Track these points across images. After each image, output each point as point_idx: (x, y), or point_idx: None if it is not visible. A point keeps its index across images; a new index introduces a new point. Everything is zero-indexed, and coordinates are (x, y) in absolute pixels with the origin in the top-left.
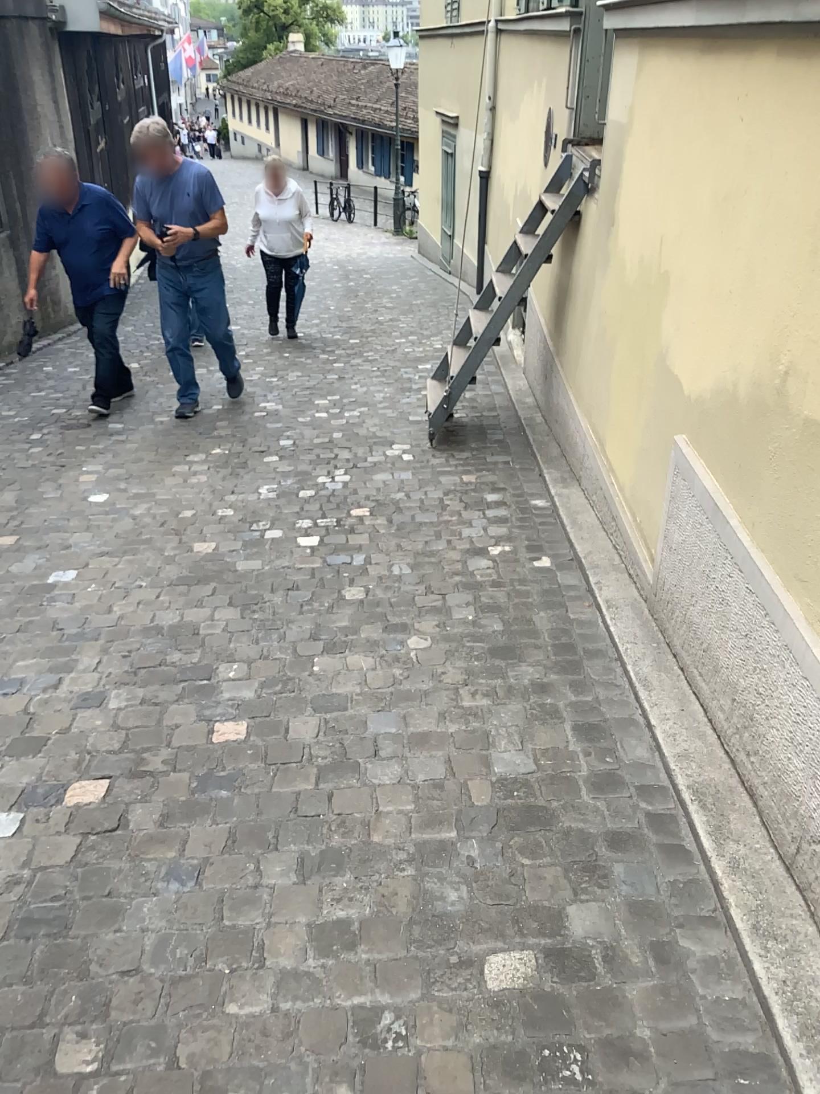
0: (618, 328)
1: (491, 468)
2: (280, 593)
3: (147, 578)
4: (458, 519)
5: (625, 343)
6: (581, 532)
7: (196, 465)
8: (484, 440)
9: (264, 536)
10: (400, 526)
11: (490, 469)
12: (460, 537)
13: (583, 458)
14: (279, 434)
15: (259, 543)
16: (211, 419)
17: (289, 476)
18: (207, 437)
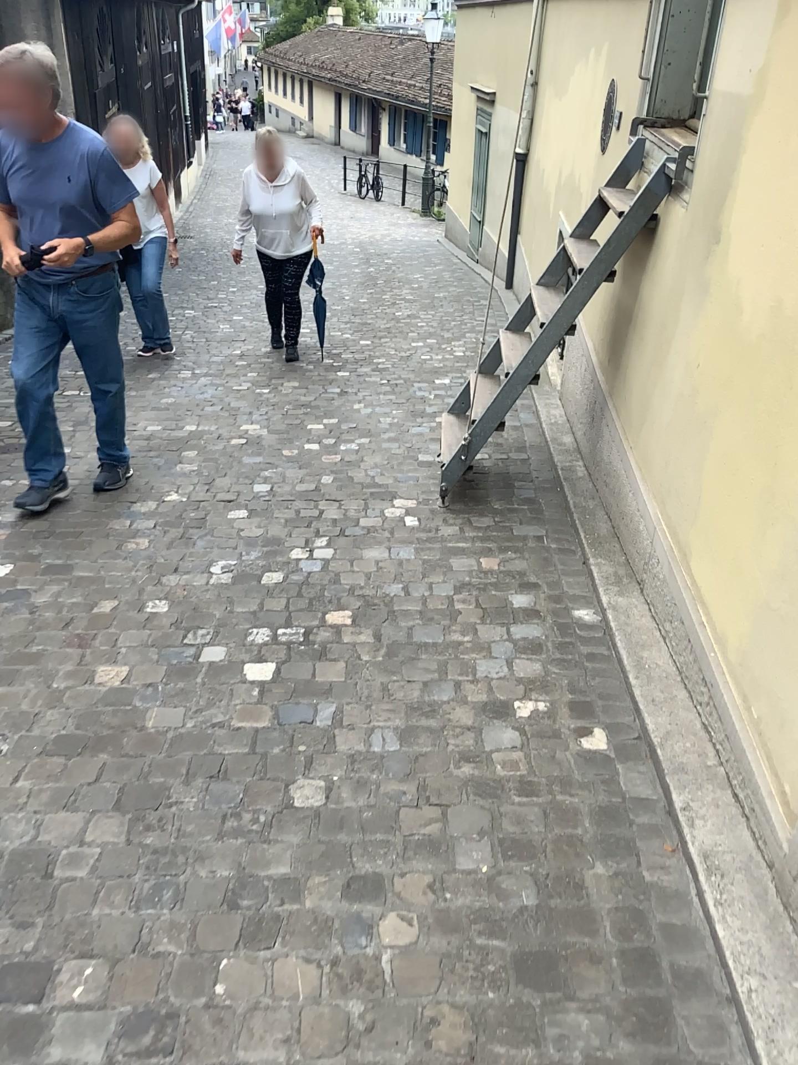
0: (725, 399)
1: (520, 548)
2: (199, 783)
3: (17, 732)
4: (473, 640)
5: (736, 424)
6: (650, 687)
7: (143, 518)
8: (512, 503)
9: (201, 655)
10: (392, 649)
11: (518, 550)
12: (474, 674)
13: (649, 559)
14: (255, 475)
15: (191, 670)
16: (177, 448)
17: (256, 546)
18: (165, 474)
